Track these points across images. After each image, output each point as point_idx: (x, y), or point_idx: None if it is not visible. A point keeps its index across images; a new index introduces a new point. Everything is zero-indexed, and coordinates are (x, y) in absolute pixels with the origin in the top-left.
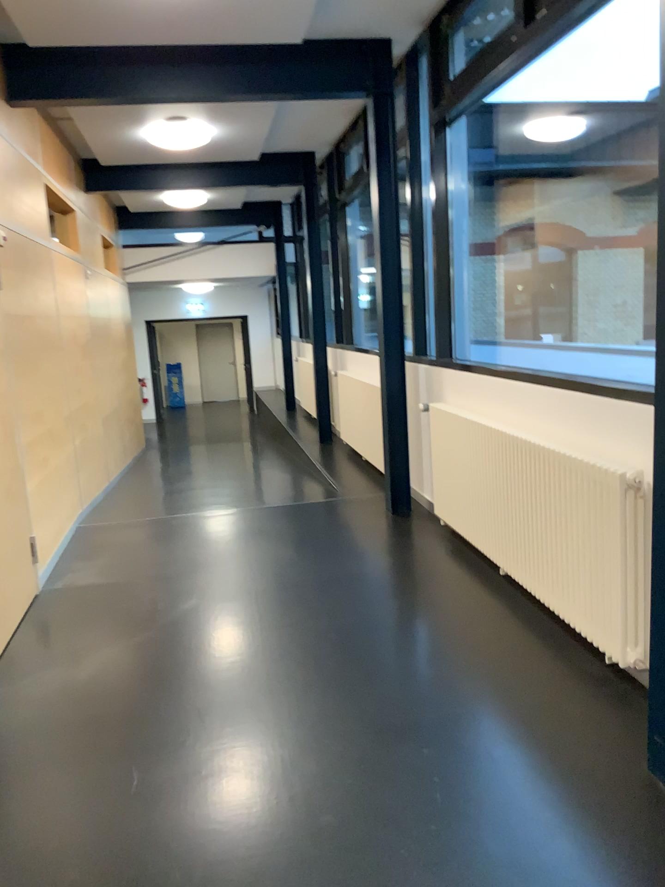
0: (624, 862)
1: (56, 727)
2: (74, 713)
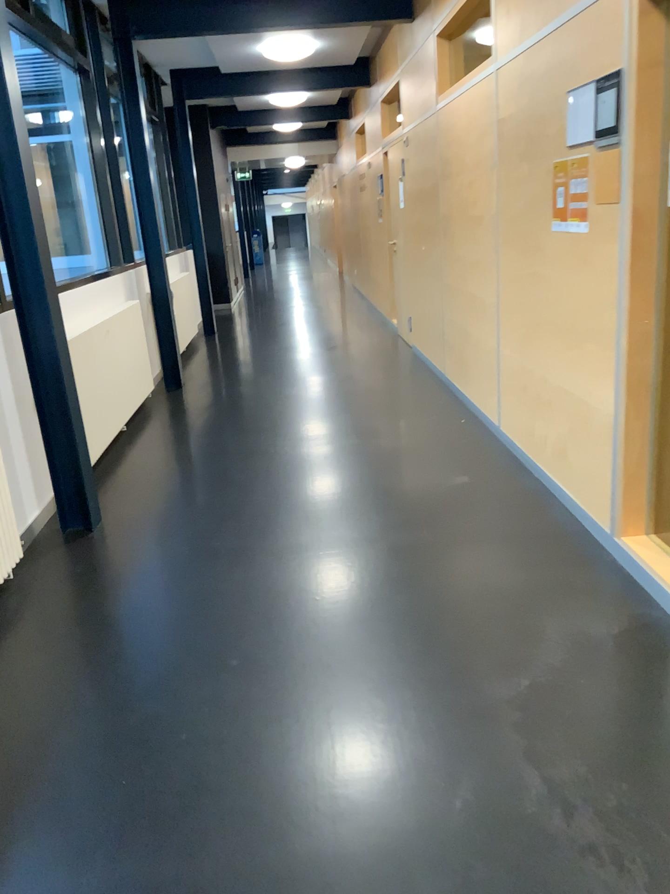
0: (162, 499)
1: (523, 565)
2: (517, 576)
